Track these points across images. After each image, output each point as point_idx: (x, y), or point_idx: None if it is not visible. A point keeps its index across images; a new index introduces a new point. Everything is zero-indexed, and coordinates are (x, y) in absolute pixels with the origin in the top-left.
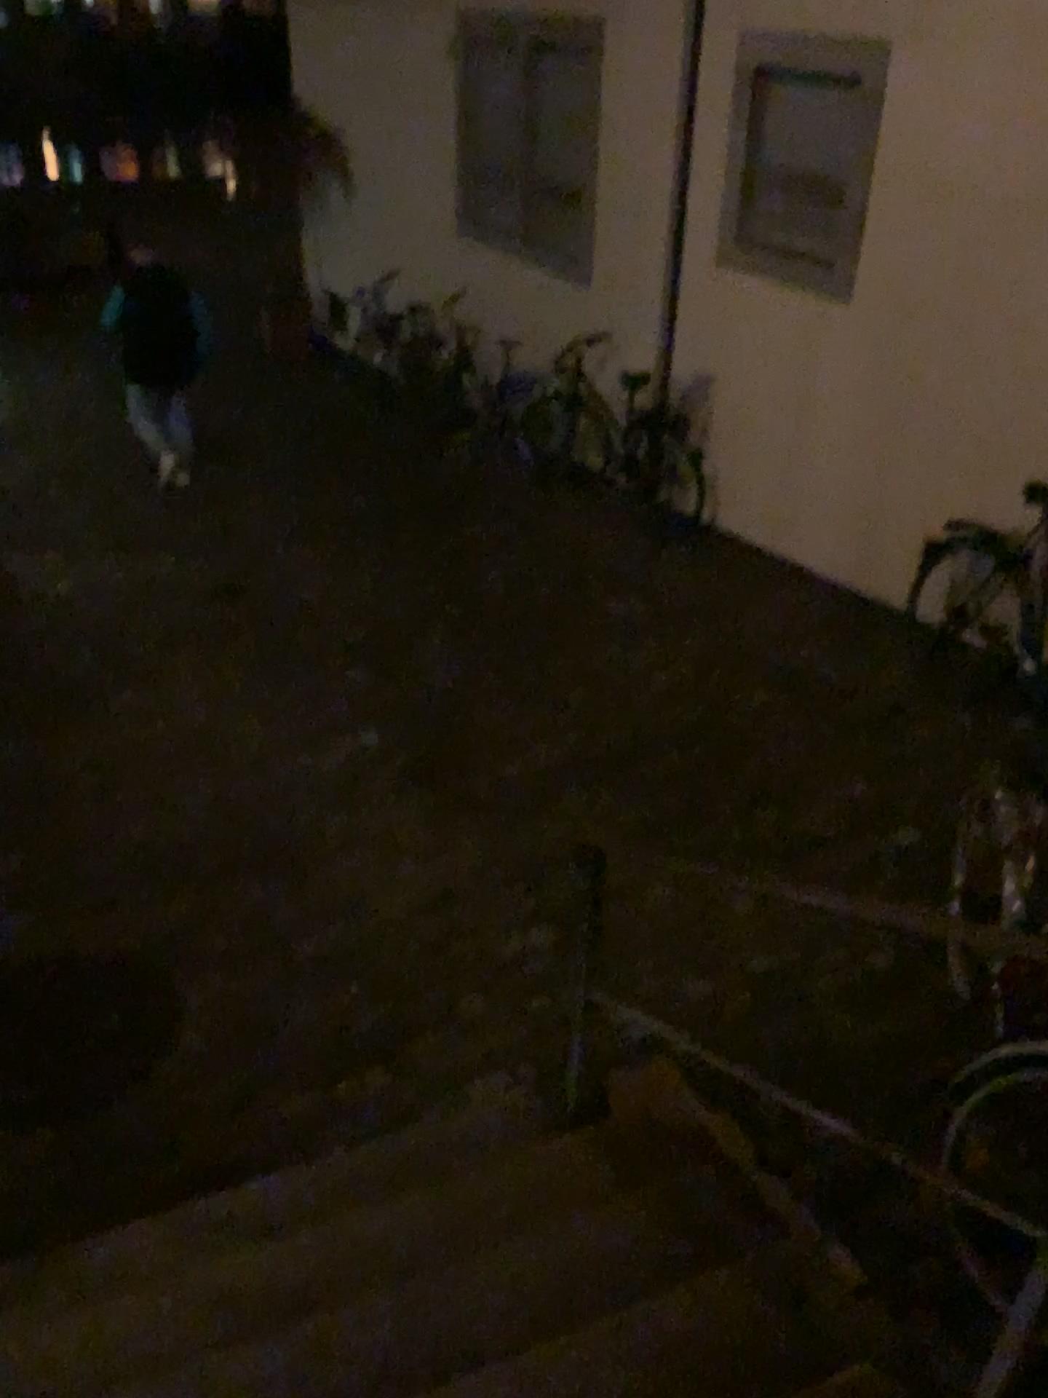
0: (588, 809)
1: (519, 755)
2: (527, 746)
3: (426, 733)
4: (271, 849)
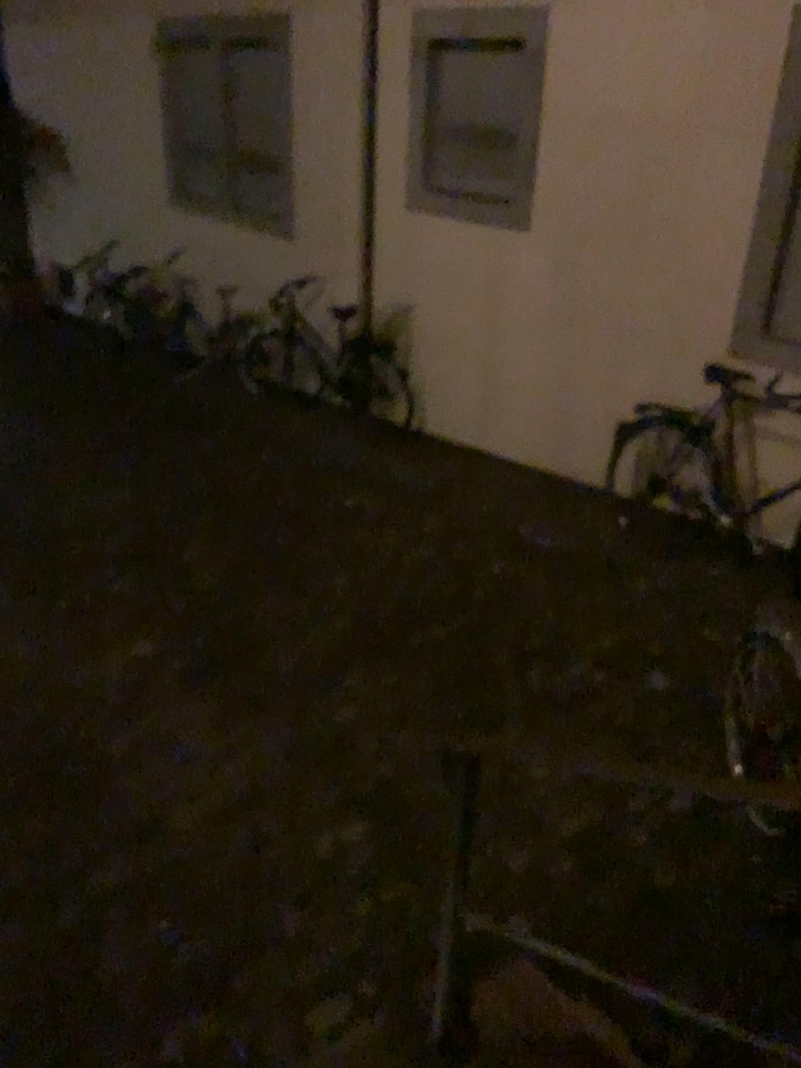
0: (370, 695)
1: (293, 651)
2: (300, 641)
3: (202, 639)
4: (61, 775)
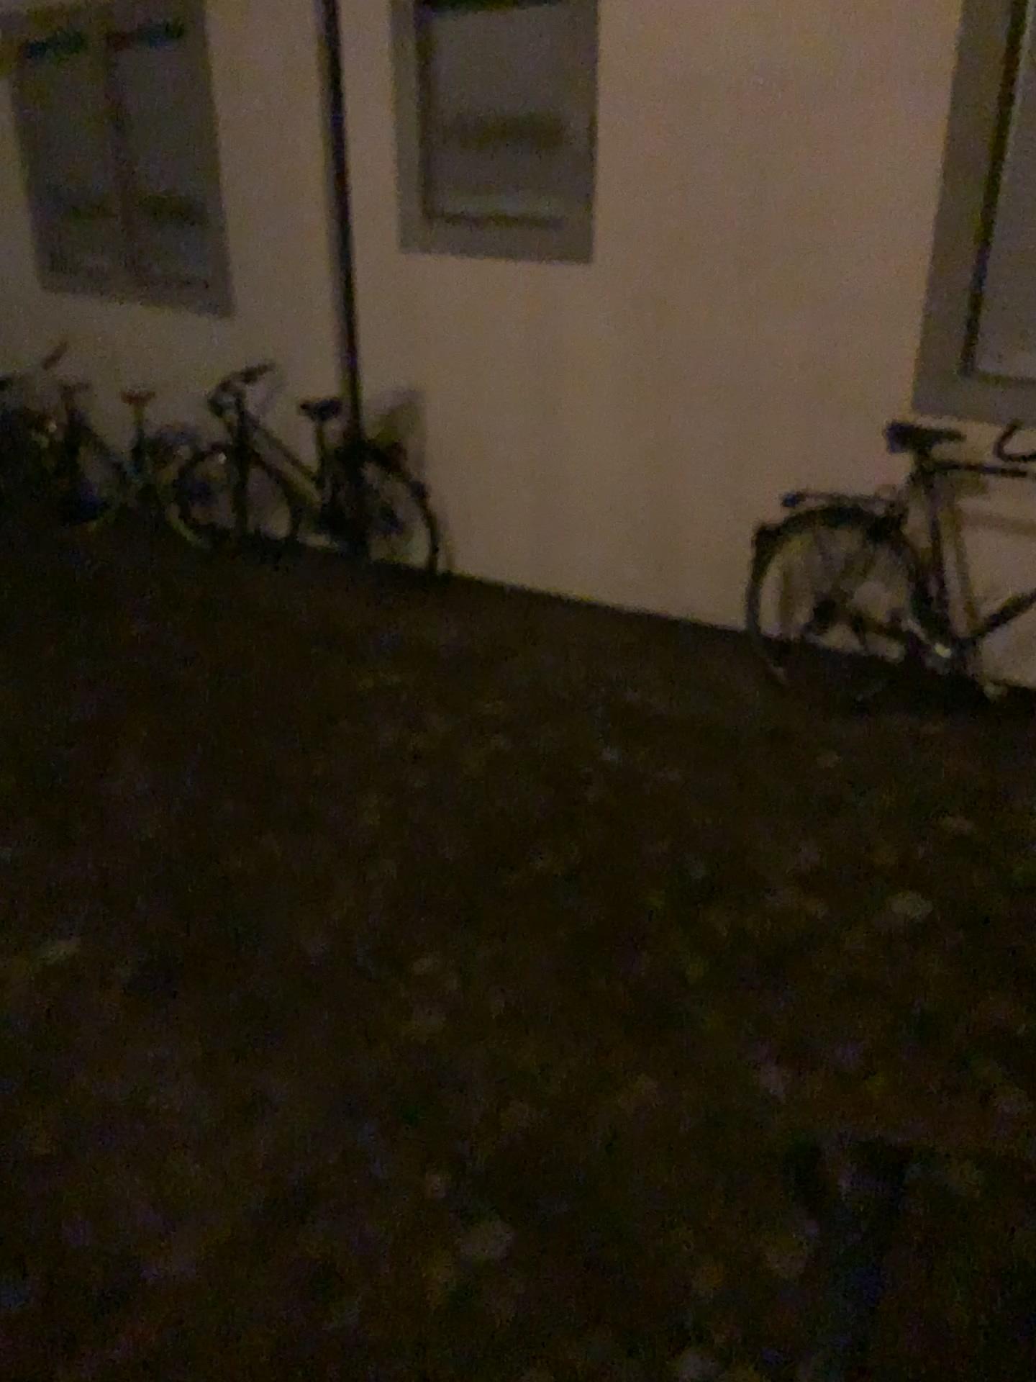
0: (460, 979)
1: (321, 919)
2: (329, 902)
3: (166, 918)
4: None
